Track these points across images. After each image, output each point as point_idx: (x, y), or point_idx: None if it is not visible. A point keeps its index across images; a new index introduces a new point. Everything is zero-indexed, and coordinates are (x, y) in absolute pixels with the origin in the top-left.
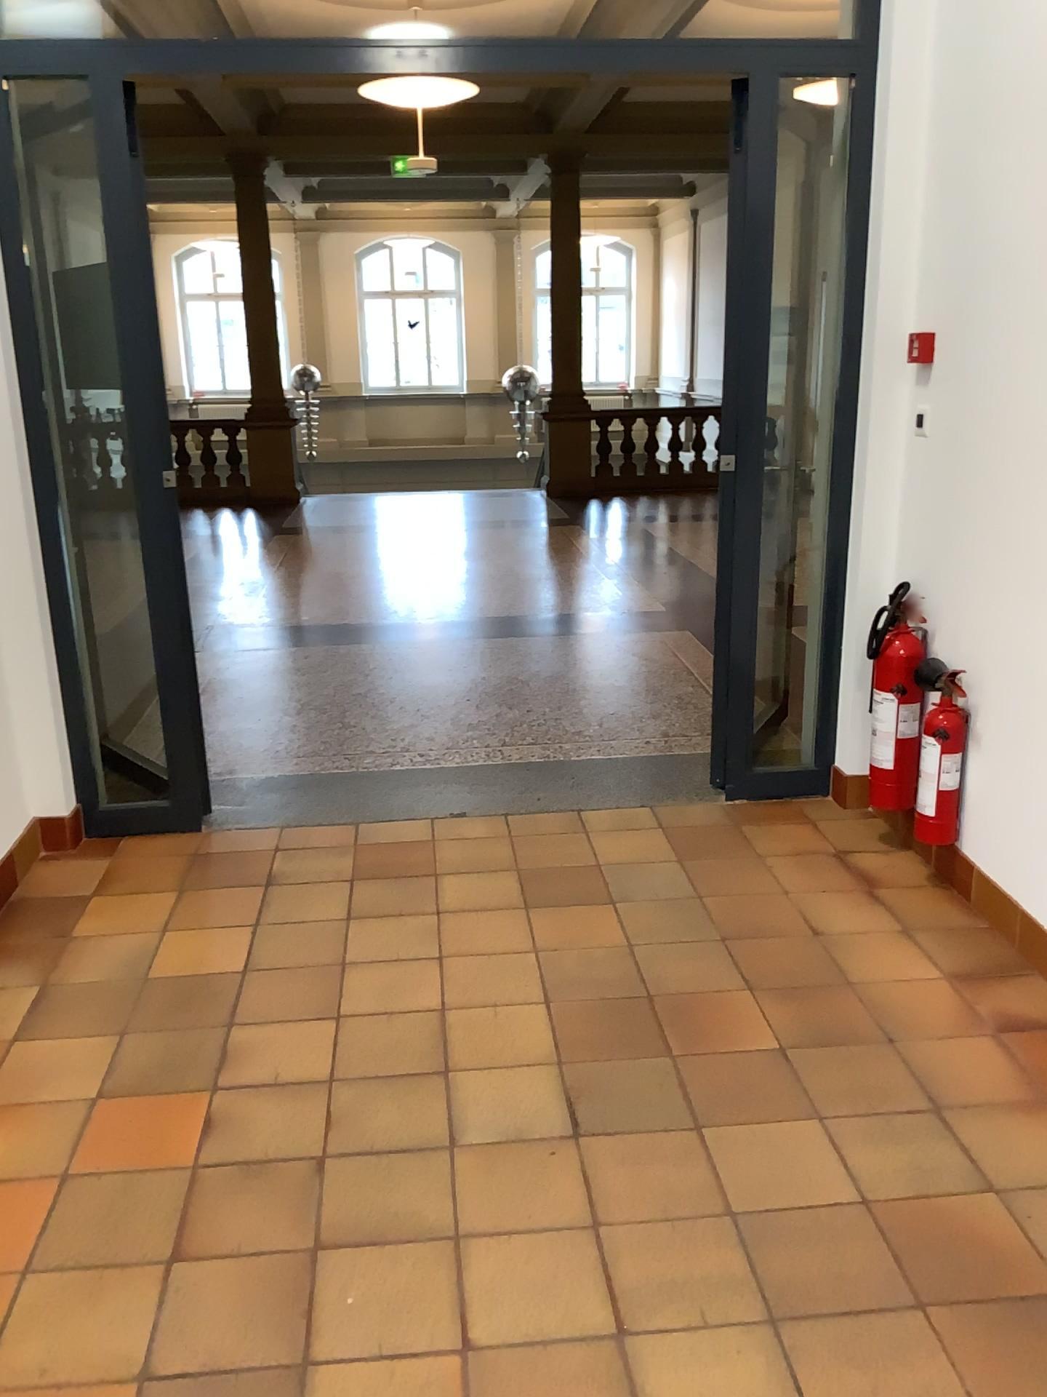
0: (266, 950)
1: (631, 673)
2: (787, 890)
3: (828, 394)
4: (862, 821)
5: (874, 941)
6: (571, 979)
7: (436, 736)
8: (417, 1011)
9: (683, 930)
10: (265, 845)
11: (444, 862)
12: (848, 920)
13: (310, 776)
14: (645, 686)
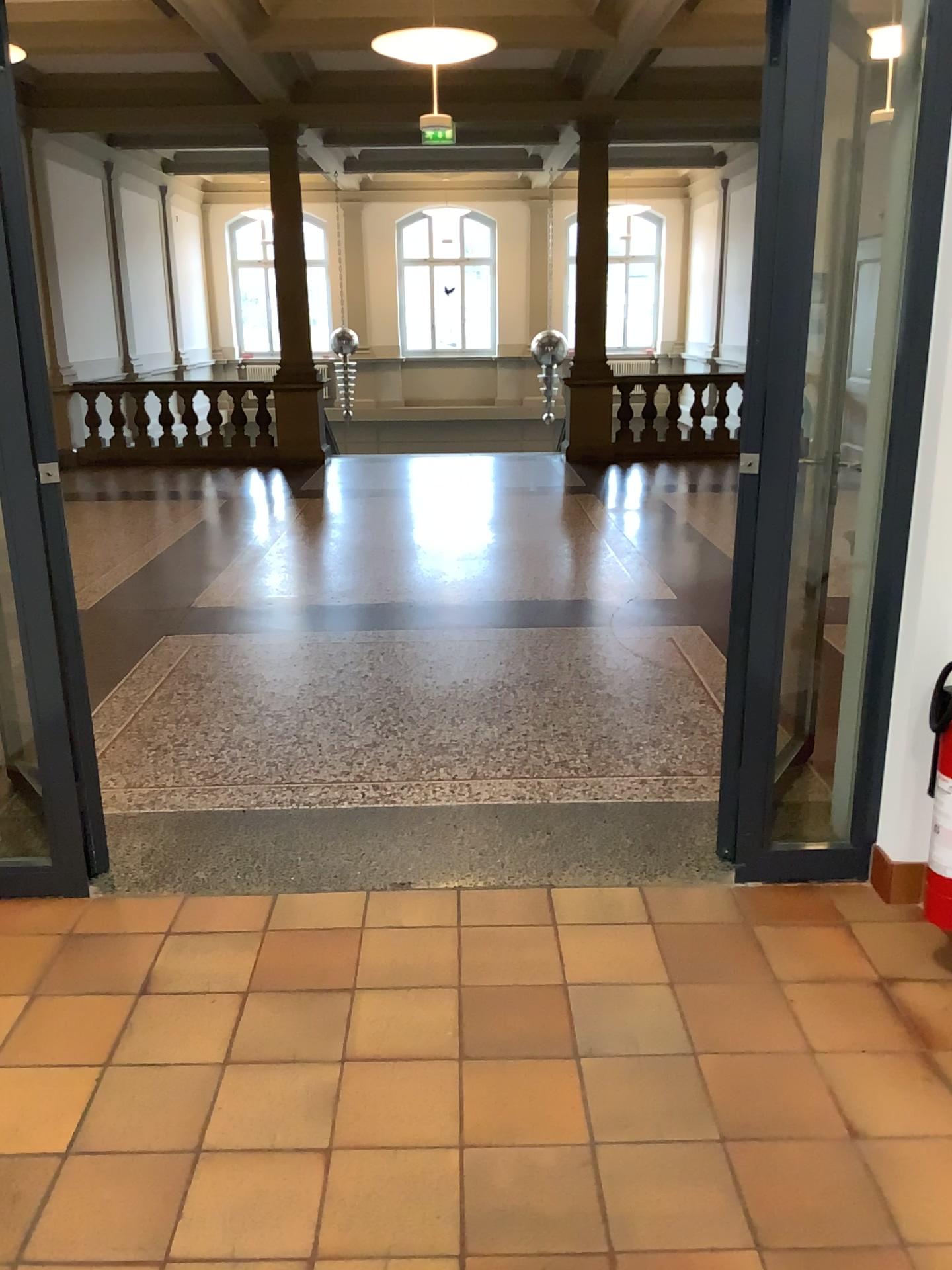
0: (103, 1118)
1: (633, 683)
2: (813, 1046)
3: (878, 375)
4: (910, 925)
5: (939, 1159)
6: (502, 1208)
7: (399, 762)
8: (275, 1261)
9: (667, 1115)
10: (158, 925)
11: (369, 968)
12: (898, 1111)
13: (242, 814)
14: (646, 700)
